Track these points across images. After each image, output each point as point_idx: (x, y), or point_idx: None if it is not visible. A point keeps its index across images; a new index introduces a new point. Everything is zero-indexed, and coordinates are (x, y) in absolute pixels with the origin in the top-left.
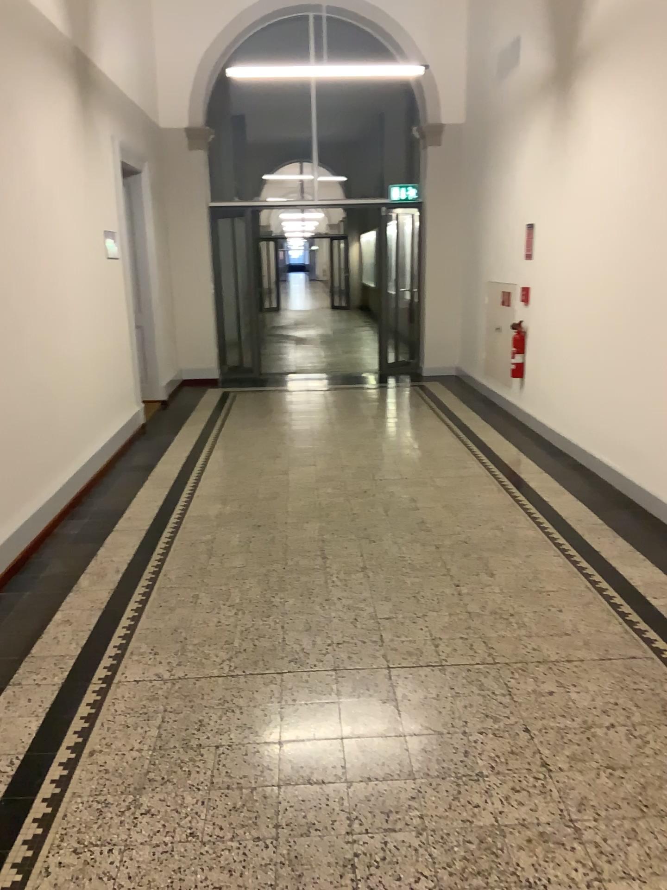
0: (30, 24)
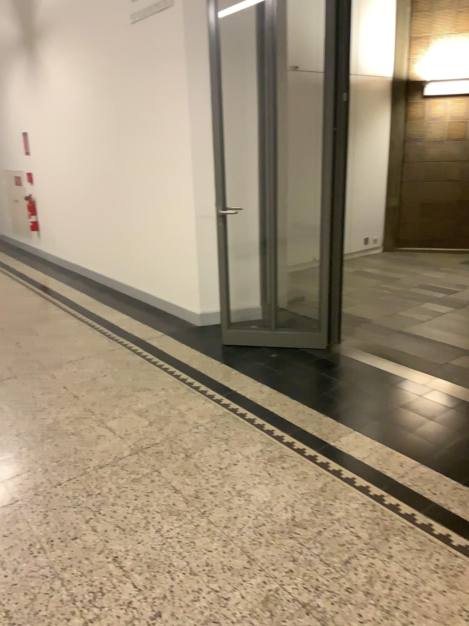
0: None
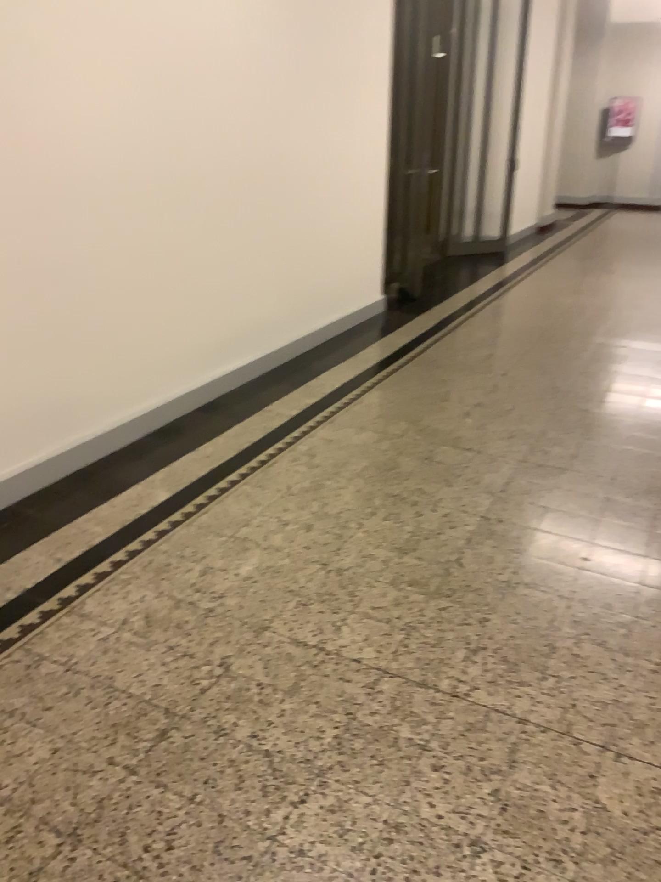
0: None
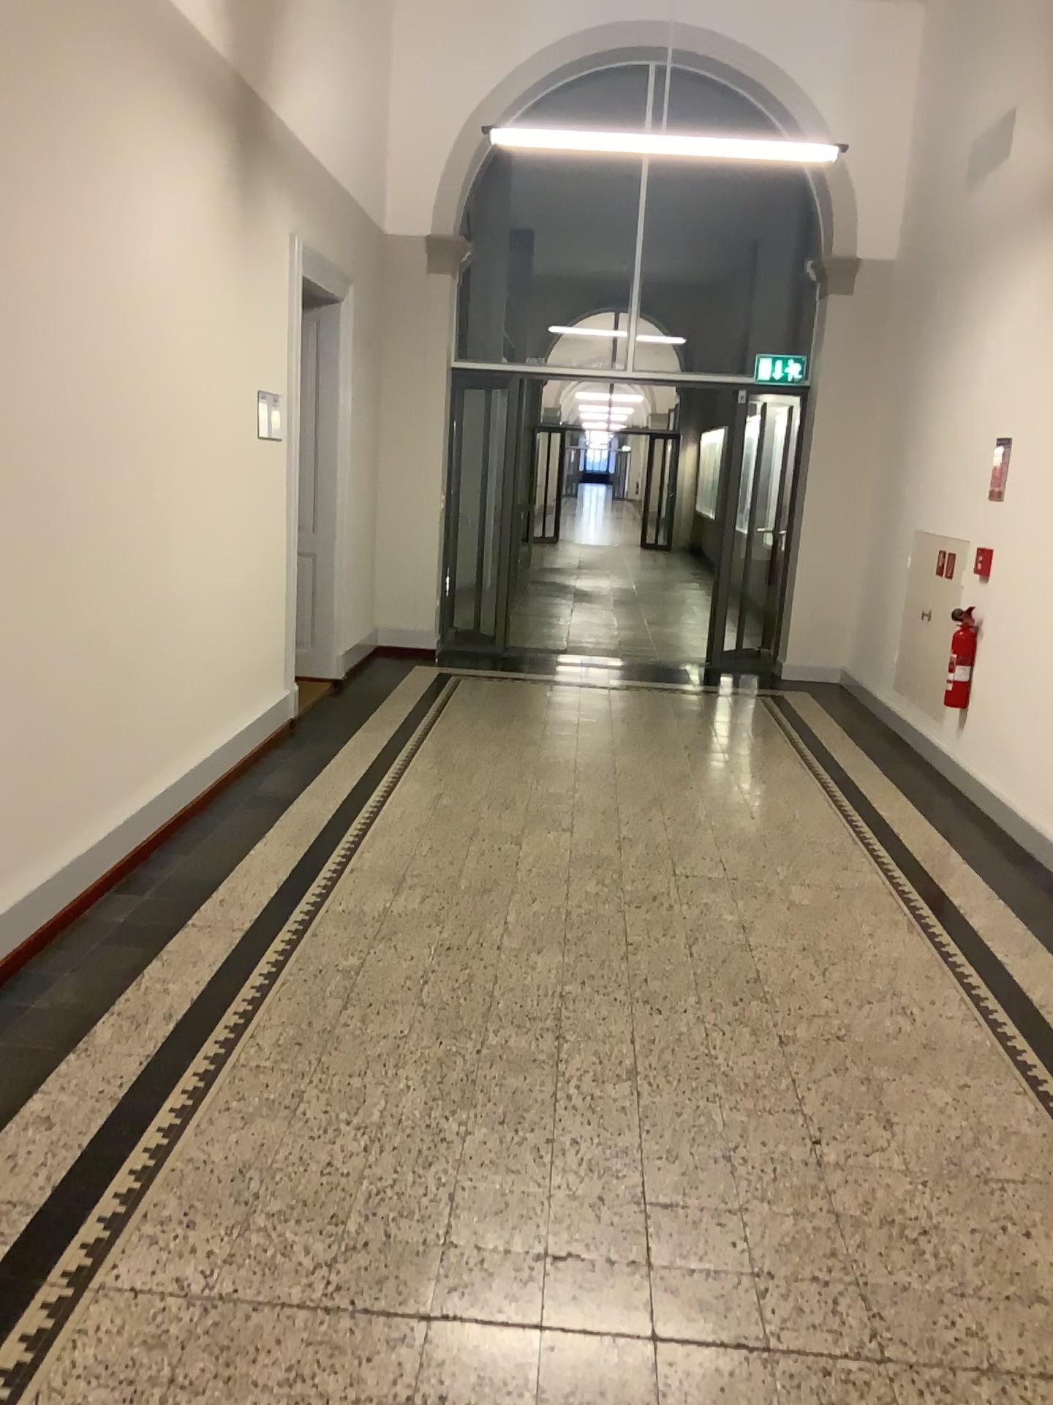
0: (147, 18)
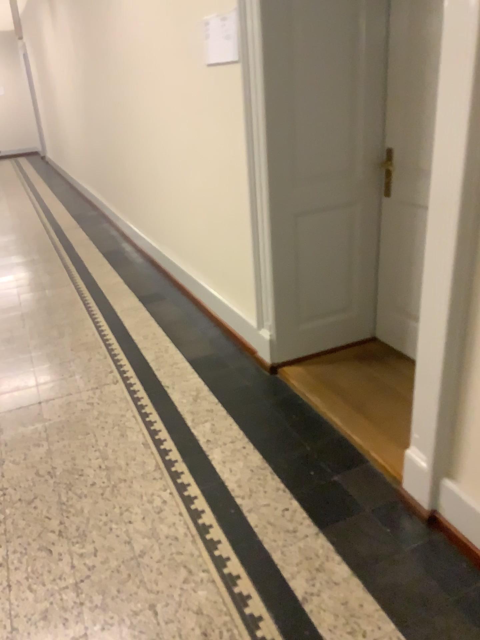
0: None
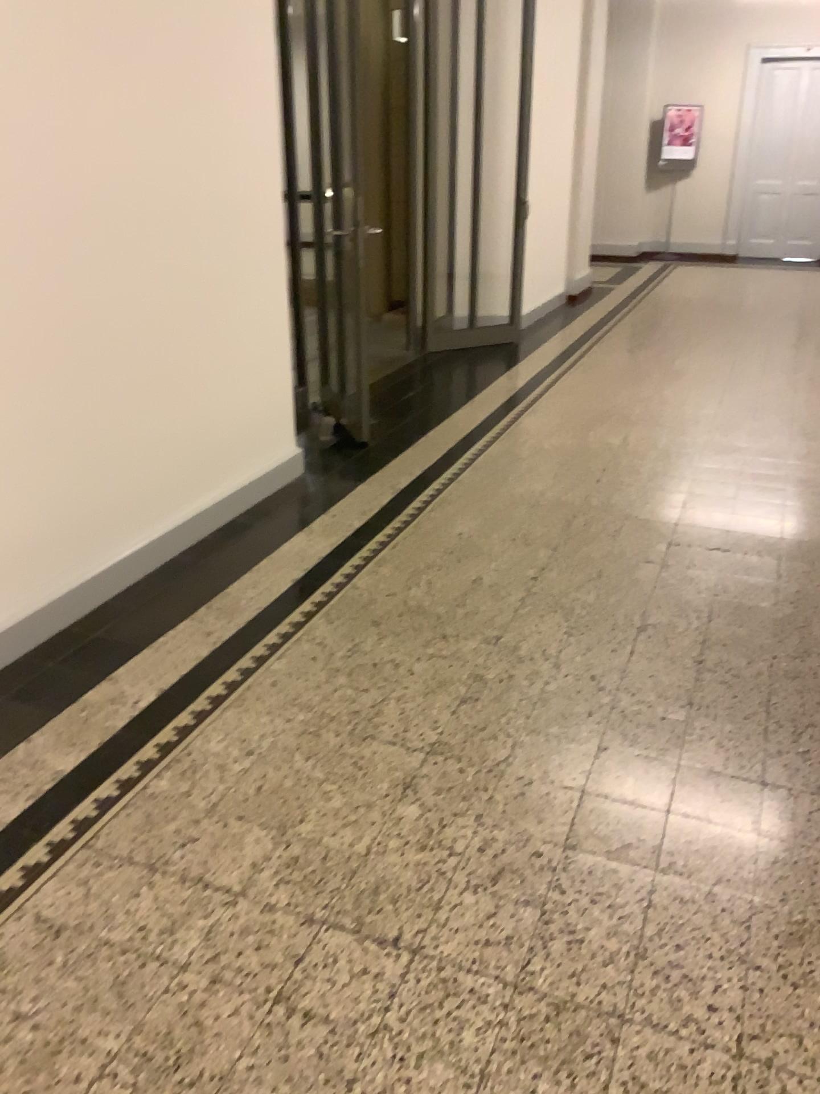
0: None
